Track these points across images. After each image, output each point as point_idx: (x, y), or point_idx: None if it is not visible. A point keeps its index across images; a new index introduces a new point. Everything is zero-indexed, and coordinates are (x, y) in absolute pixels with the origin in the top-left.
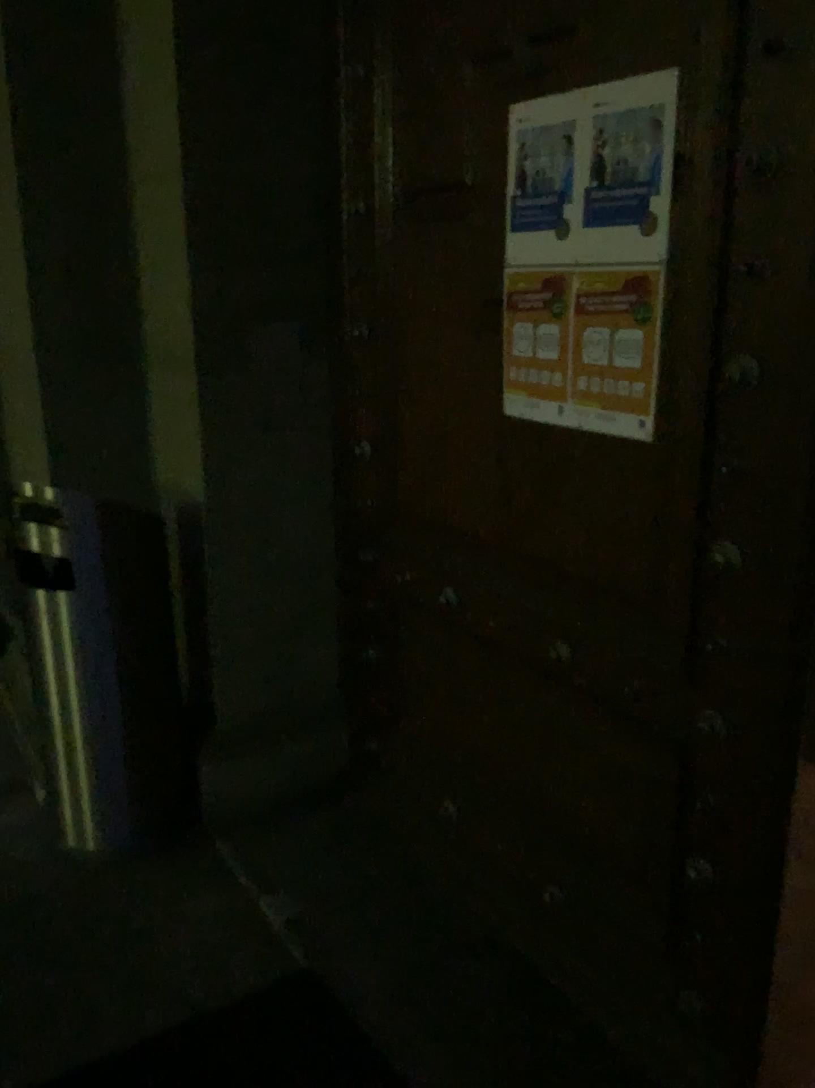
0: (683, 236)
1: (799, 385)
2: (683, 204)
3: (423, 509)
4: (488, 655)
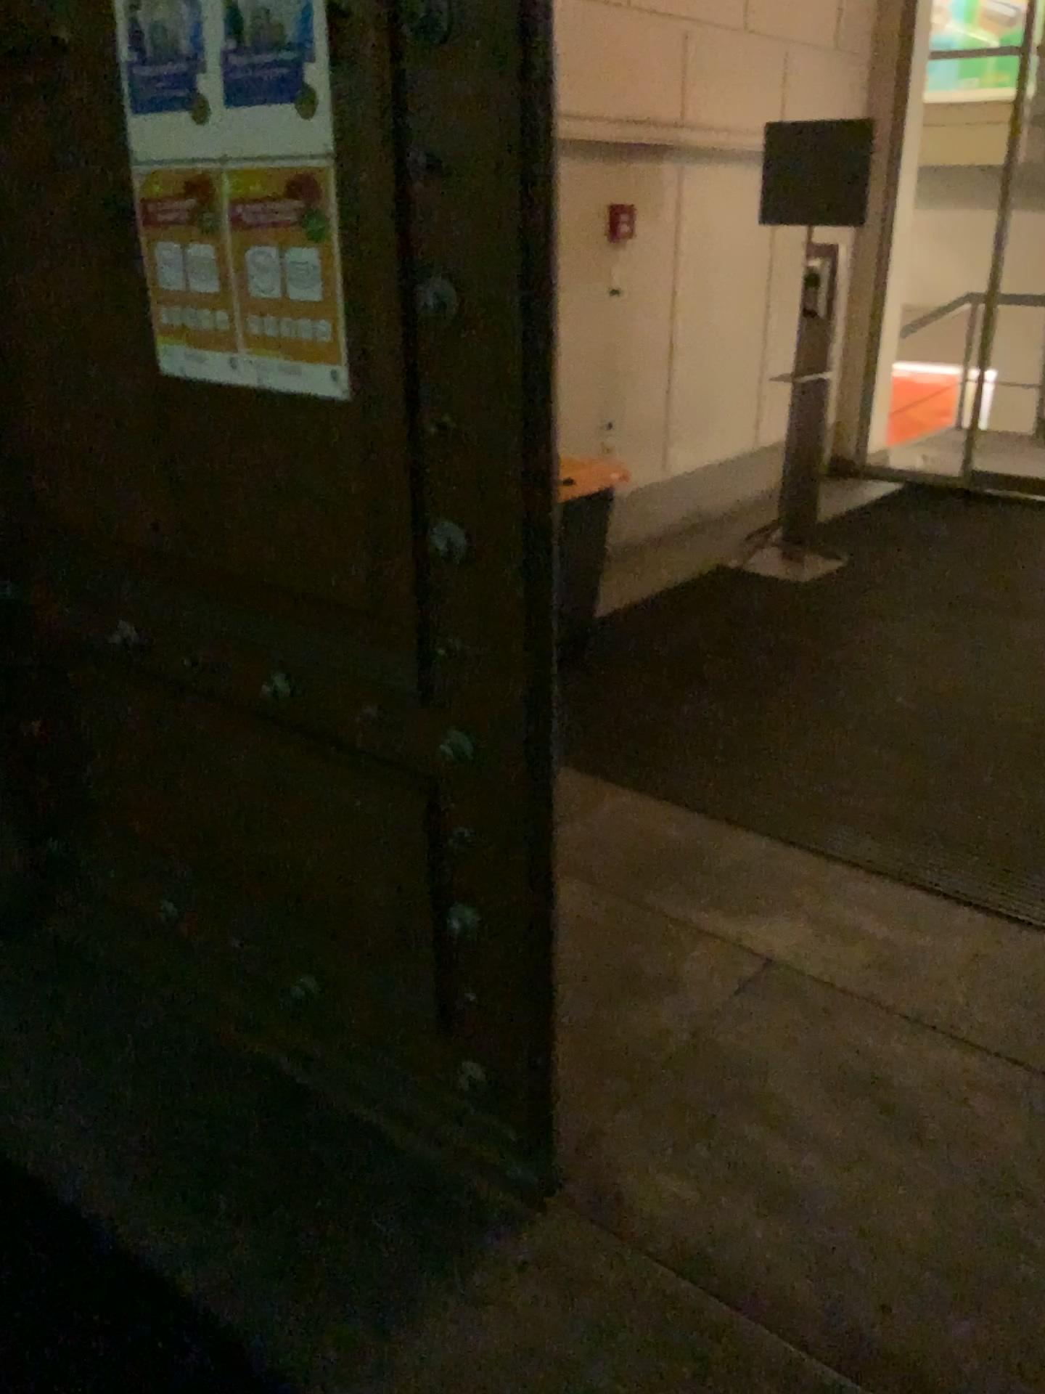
0: (356, 119)
1: (506, 313)
2: (350, 73)
3: (76, 517)
4: (187, 705)
